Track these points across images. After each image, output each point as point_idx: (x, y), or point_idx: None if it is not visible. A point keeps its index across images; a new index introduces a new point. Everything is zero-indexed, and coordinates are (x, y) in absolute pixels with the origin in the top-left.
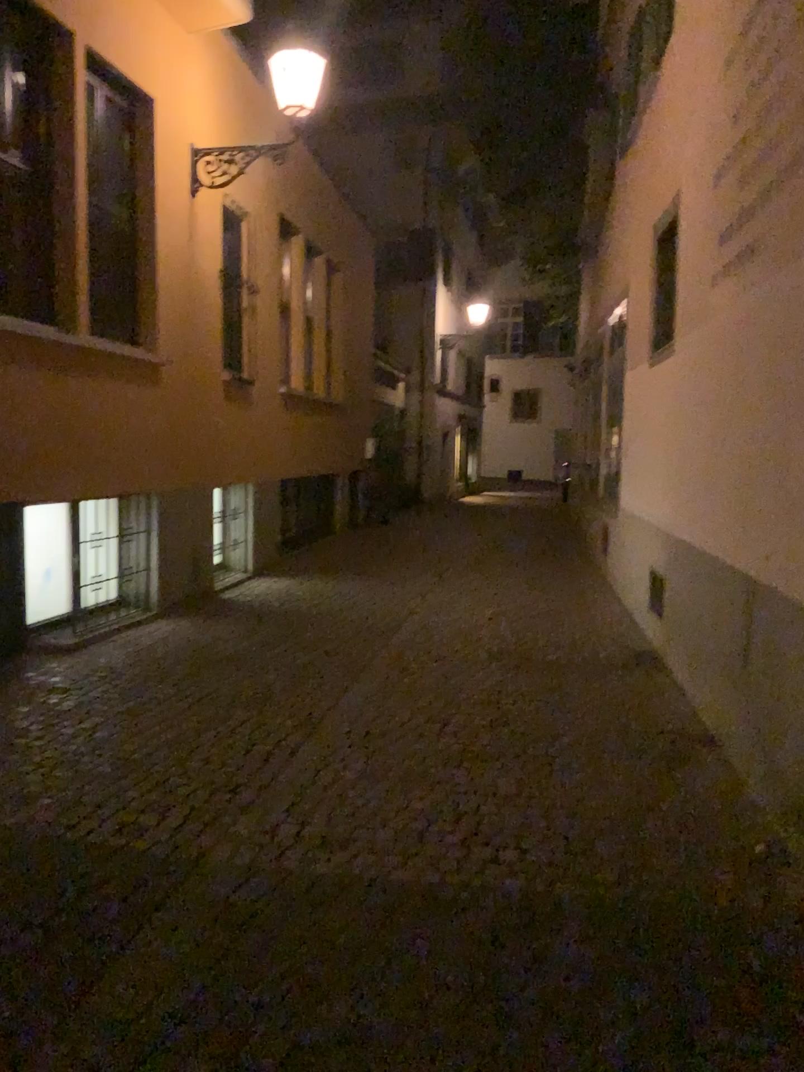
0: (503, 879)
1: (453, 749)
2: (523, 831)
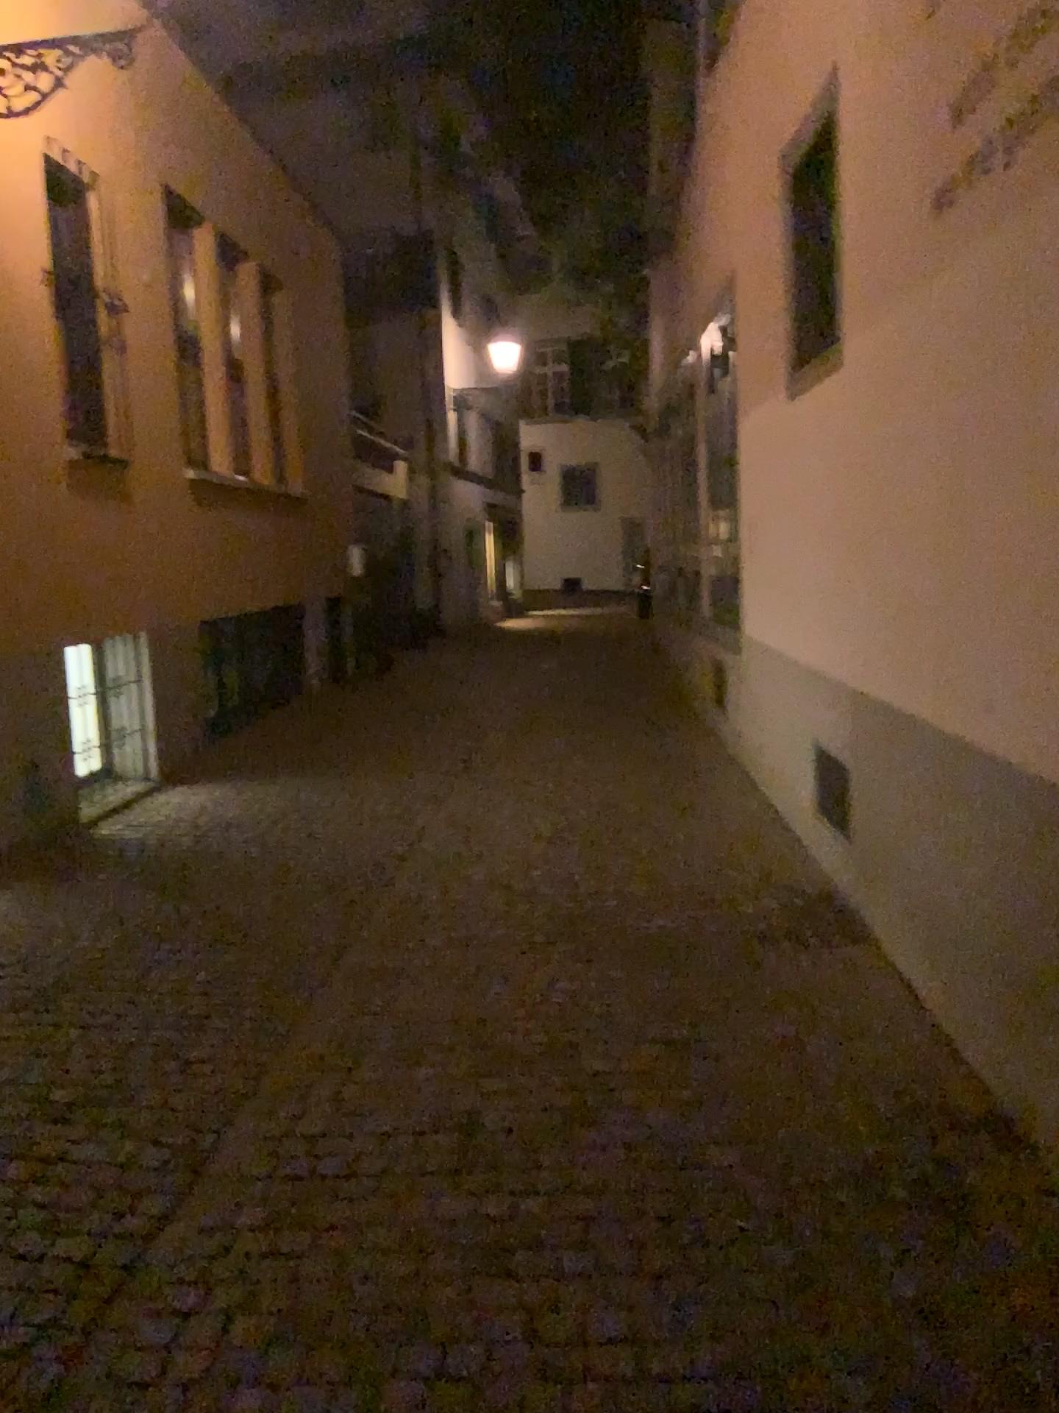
0: None
1: (485, 1217)
2: None
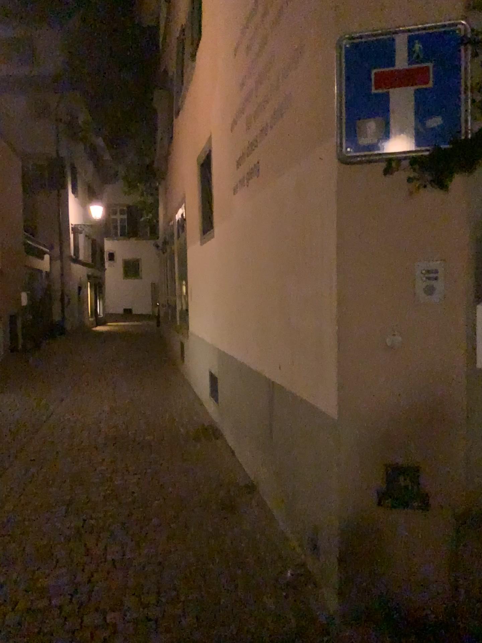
0: (109, 641)
1: (75, 524)
2: (125, 590)
